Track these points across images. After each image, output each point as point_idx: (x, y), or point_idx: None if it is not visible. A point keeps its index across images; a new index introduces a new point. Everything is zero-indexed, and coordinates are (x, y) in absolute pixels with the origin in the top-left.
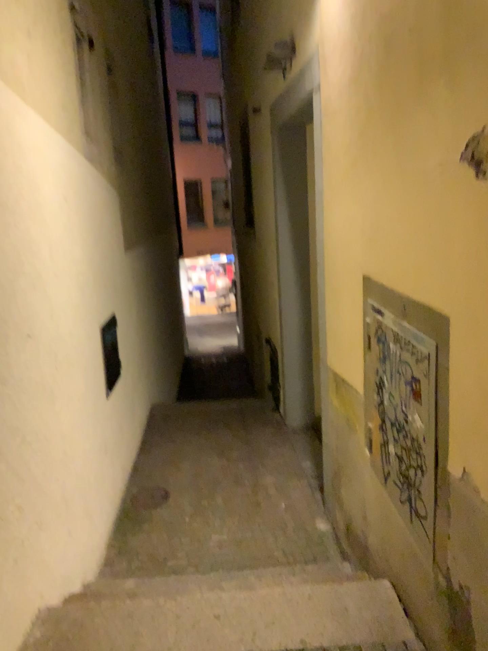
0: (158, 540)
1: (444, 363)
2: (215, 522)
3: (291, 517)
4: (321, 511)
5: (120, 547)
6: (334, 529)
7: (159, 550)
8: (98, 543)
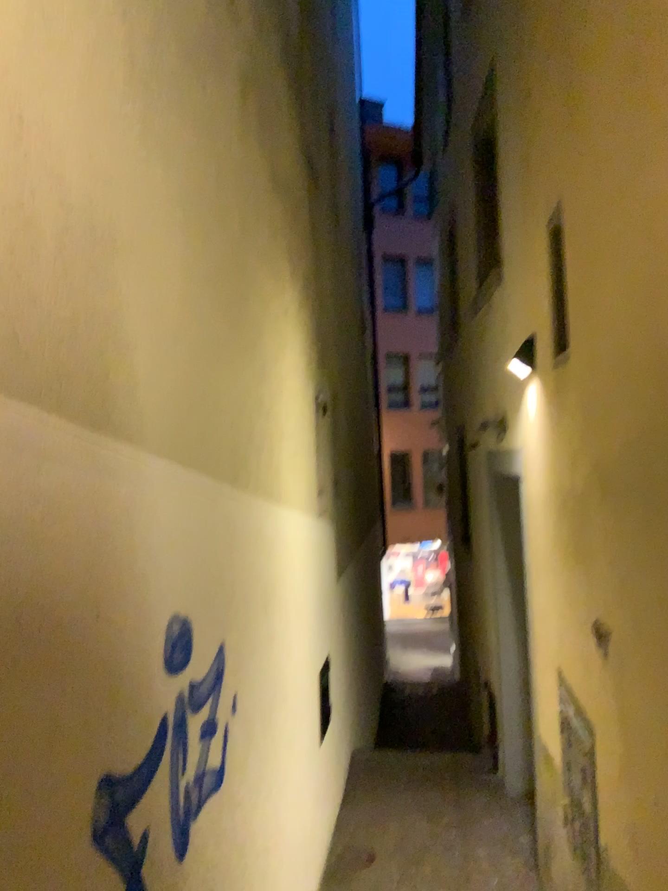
0: None
1: (594, 761)
2: None
3: None
4: None
5: None
6: None
7: None
8: None
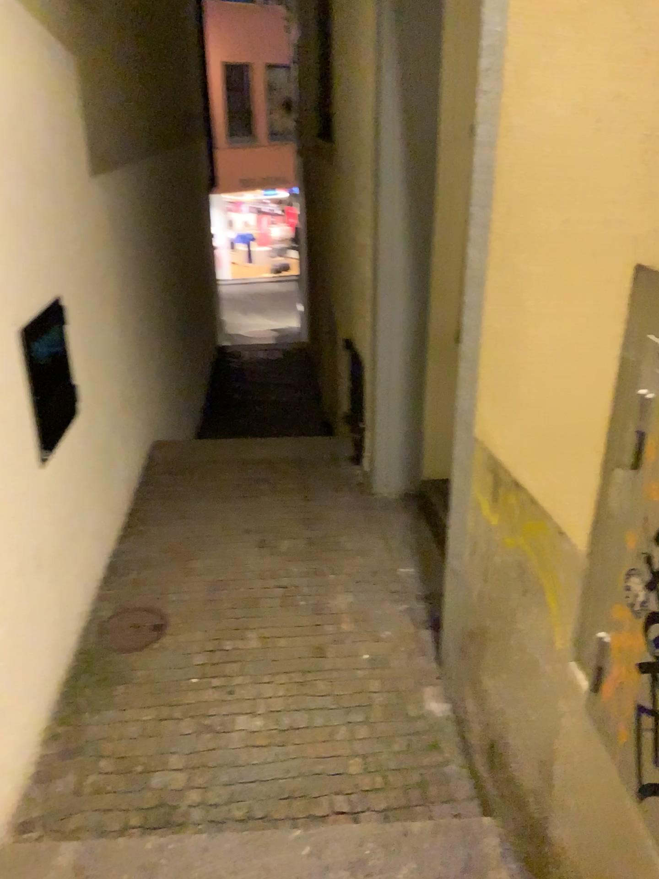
0: (137, 727)
1: None
2: (244, 691)
3: (381, 687)
4: (434, 677)
5: (66, 742)
6: (461, 725)
7: (138, 753)
8: (12, 759)
